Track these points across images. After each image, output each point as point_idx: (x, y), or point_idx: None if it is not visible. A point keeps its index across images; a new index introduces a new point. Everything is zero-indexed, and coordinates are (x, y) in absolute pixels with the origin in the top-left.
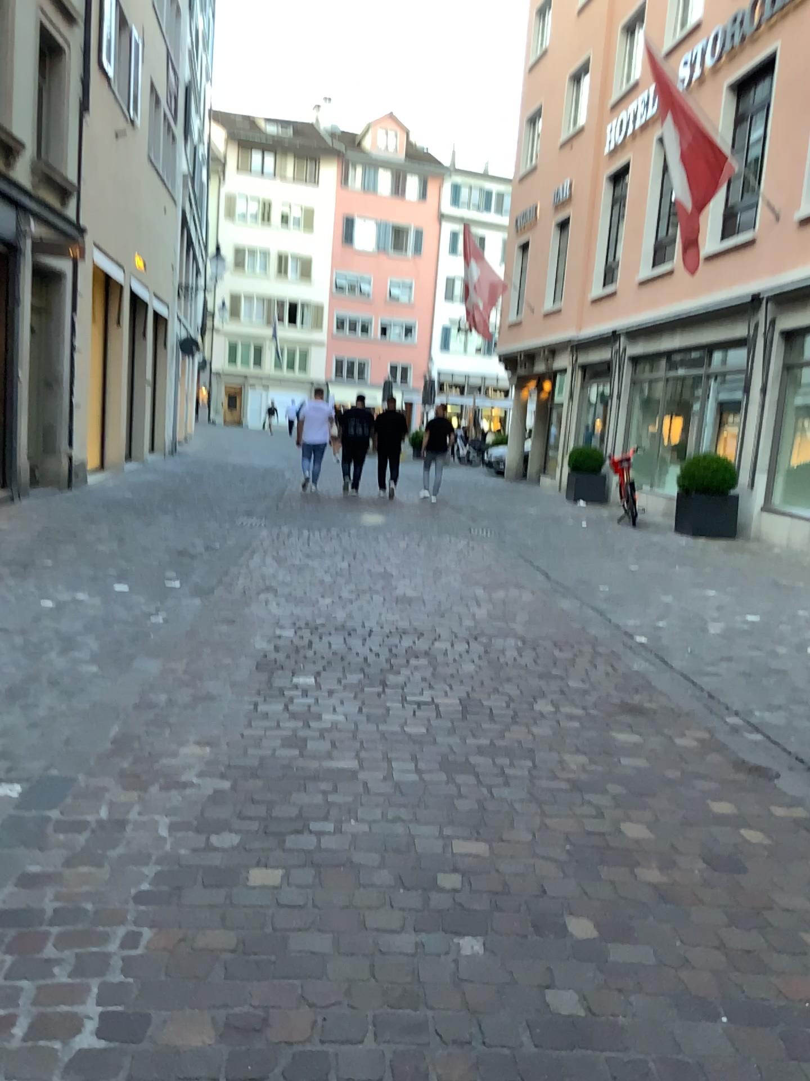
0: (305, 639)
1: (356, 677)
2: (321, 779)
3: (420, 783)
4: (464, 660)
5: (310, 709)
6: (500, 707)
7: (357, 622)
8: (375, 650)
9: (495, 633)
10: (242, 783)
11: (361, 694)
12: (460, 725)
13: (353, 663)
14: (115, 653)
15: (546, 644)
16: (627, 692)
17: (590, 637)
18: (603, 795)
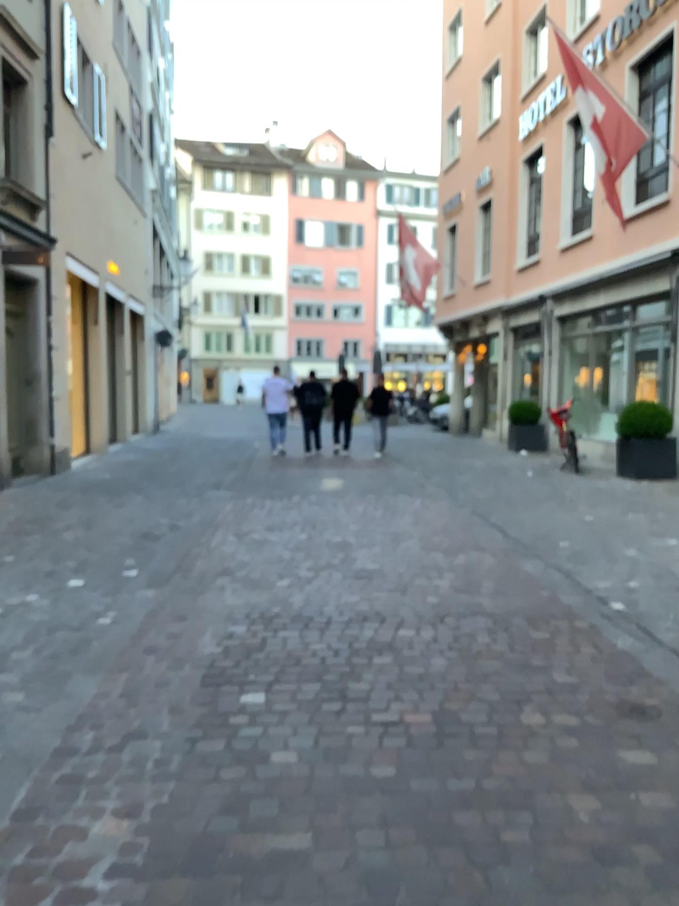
0: (259, 637)
1: (312, 688)
2: (264, 871)
3: (392, 870)
4: (432, 653)
5: (257, 745)
6: (480, 721)
7: (315, 610)
8: (335, 648)
9: (462, 613)
10: (160, 890)
11: (317, 714)
12: (436, 755)
13: (309, 668)
14: (49, 672)
15: (518, 622)
16: (621, 685)
17: (564, 609)
18: (635, 874)
